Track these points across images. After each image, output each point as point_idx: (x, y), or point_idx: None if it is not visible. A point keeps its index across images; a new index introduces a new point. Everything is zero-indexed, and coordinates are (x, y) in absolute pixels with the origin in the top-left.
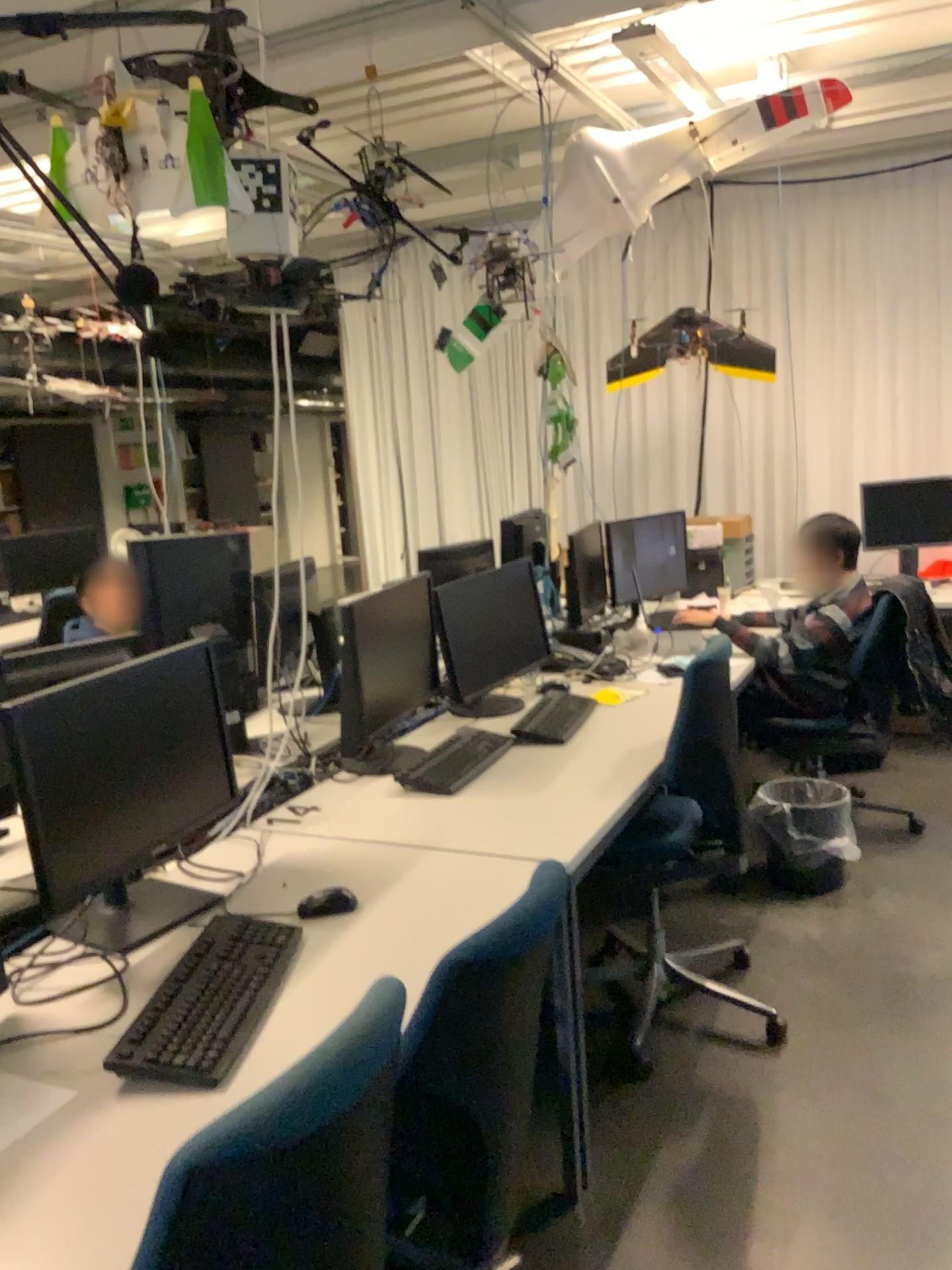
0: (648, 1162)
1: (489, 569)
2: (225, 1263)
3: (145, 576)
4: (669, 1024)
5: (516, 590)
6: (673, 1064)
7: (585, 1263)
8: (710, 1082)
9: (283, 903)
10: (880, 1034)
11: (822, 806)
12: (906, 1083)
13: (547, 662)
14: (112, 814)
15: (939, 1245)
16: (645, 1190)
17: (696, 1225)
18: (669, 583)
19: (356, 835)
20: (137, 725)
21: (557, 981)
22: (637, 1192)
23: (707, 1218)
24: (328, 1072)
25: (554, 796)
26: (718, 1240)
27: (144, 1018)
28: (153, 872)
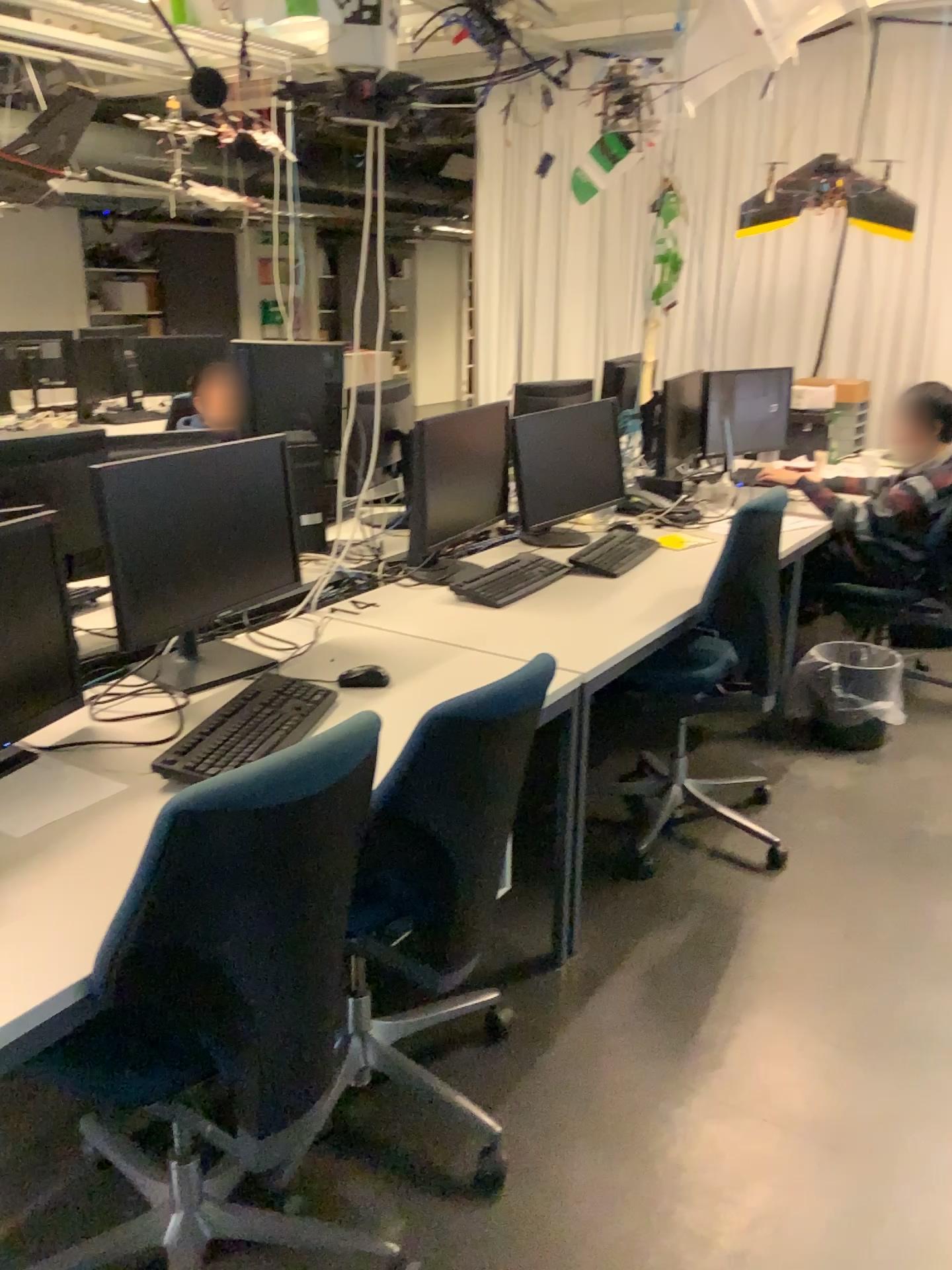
0: (631, 945)
1: (572, 405)
2: (209, 894)
3: (246, 378)
4: (679, 840)
5: (596, 428)
6: (674, 873)
7: (557, 1010)
8: (704, 891)
9: (327, 674)
10: (873, 875)
11: (872, 671)
12: (885, 917)
13: (621, 502)
14: (184, 576)
15: (872, 1044)
16: (623, 965)
17: (661, 997)
18: (762, 441)
19: (404, 629)
20: (213, 503)
21: (563, 775)
22: (616, 965)
23: (671, 994)
24: (303, 766)
25: (592, 619)
26: (677, 1011)
27: (190, 740)
28: (220, 635)
